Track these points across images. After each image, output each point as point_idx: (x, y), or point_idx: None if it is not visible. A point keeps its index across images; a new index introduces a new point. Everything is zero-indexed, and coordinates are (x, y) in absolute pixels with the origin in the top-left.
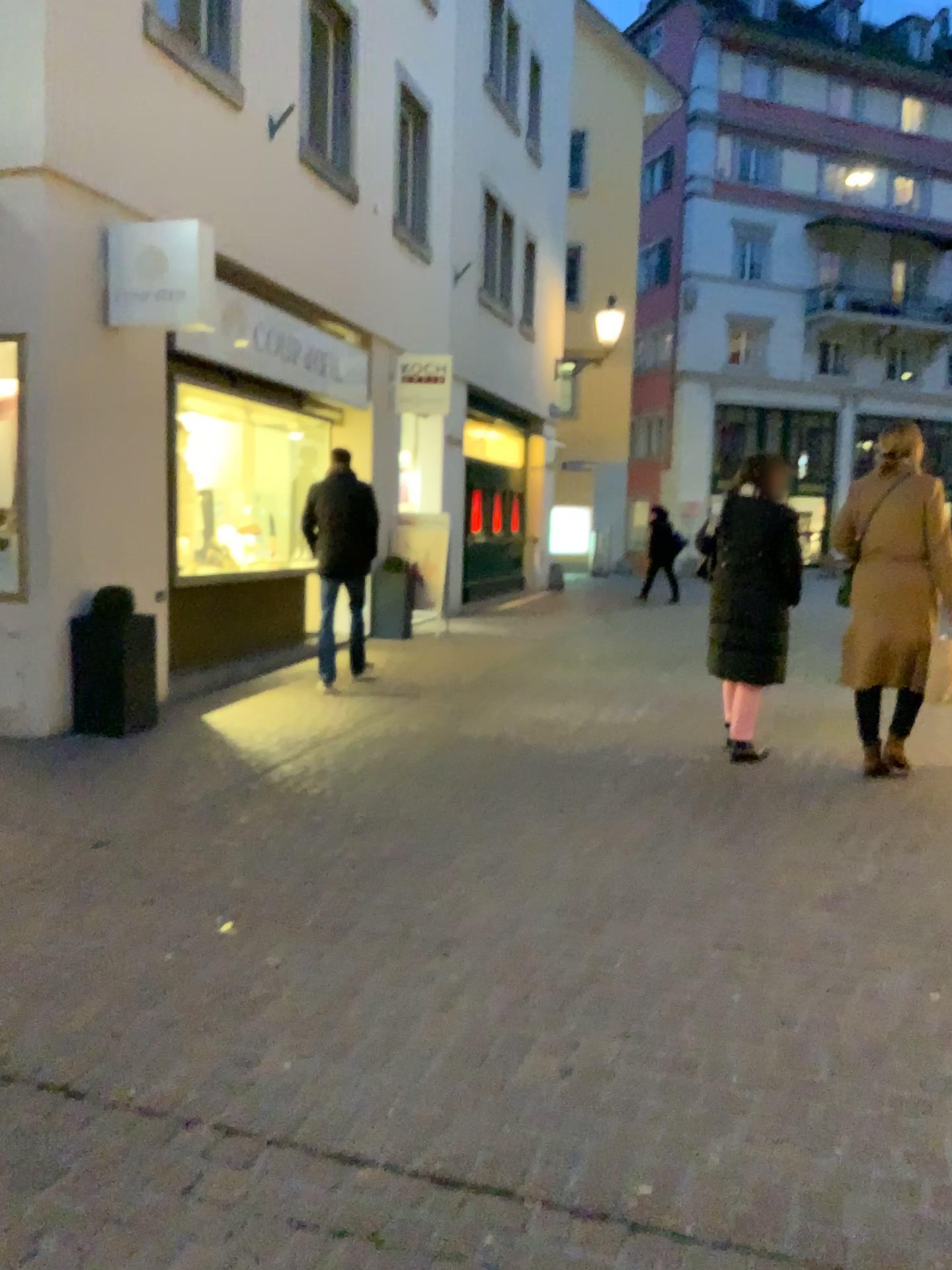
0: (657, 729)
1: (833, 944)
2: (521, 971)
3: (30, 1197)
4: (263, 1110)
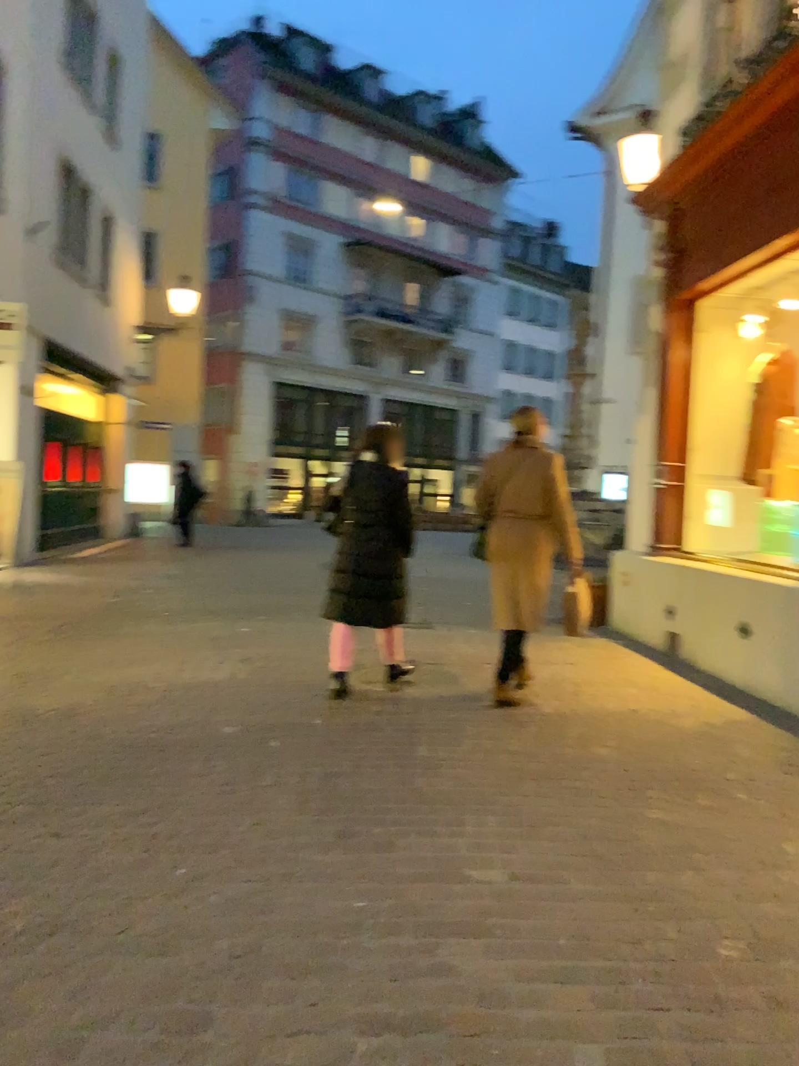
0: (246, 688)
1: (501, 991)
2: None
3: None
4: None
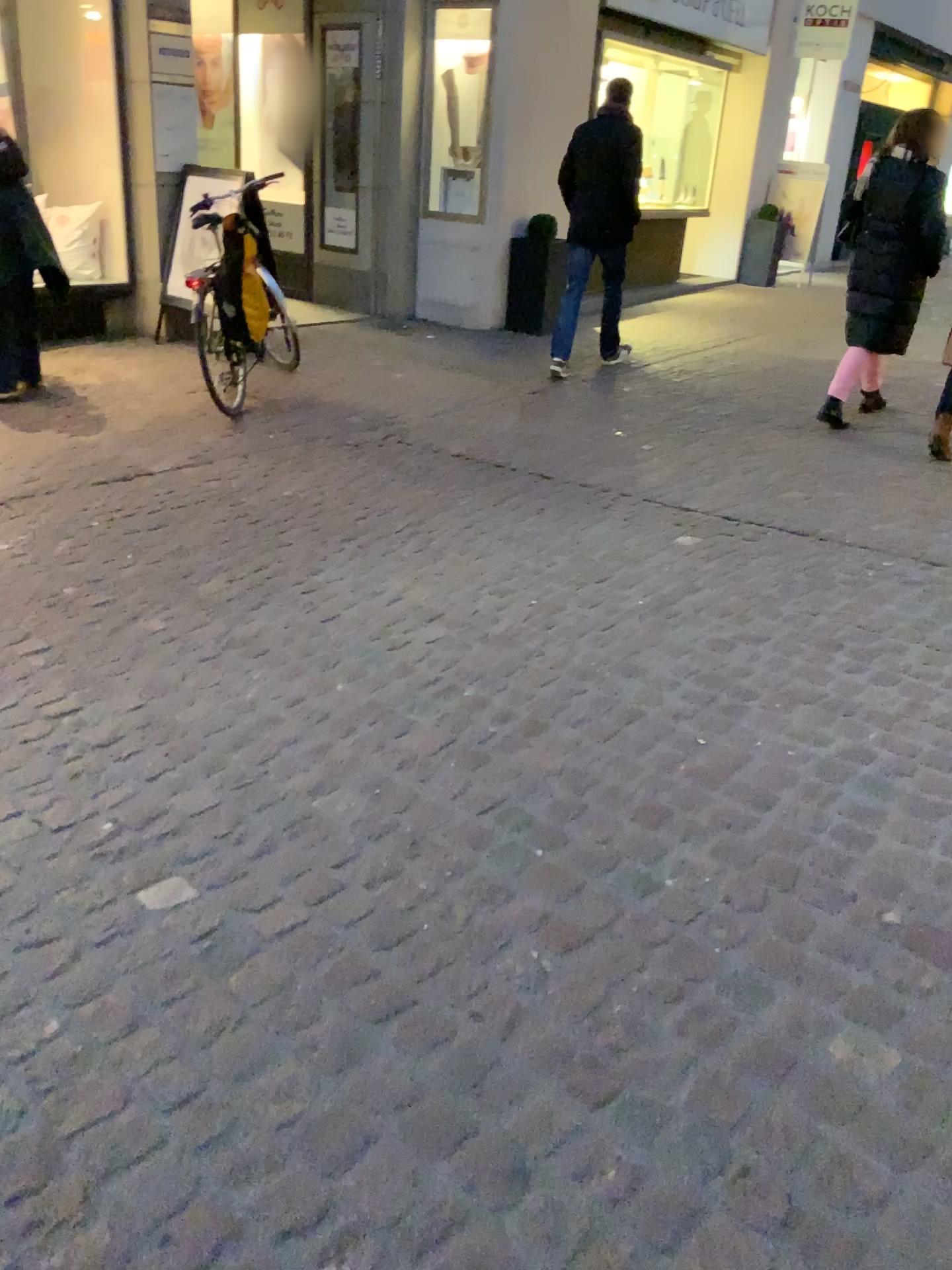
0: None
1: None
2: (797, 462)
3: (538, 494)
4: (644, 486)
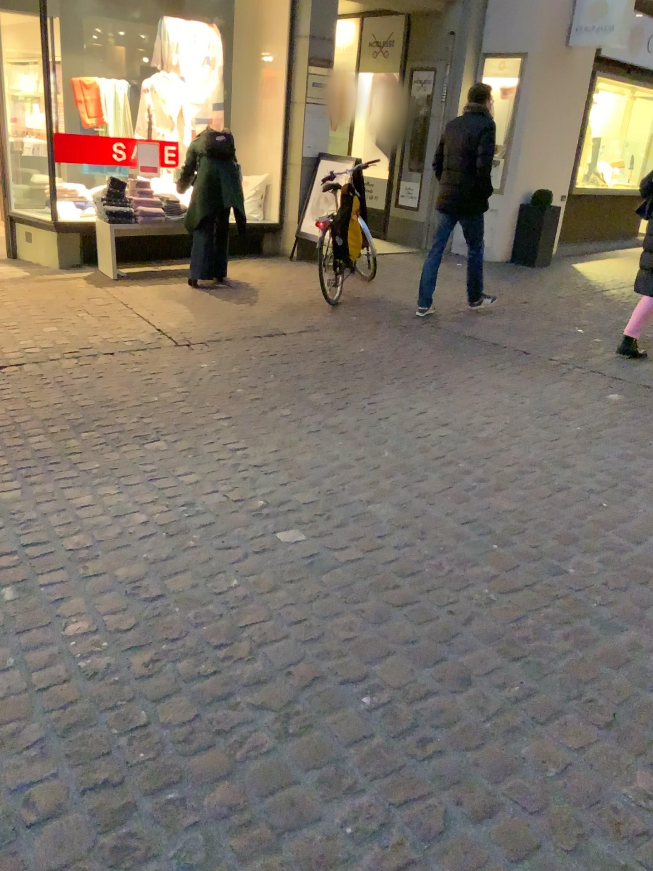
0: None
1: None
2: None
3: (519, 362)
4: (589, 363)
